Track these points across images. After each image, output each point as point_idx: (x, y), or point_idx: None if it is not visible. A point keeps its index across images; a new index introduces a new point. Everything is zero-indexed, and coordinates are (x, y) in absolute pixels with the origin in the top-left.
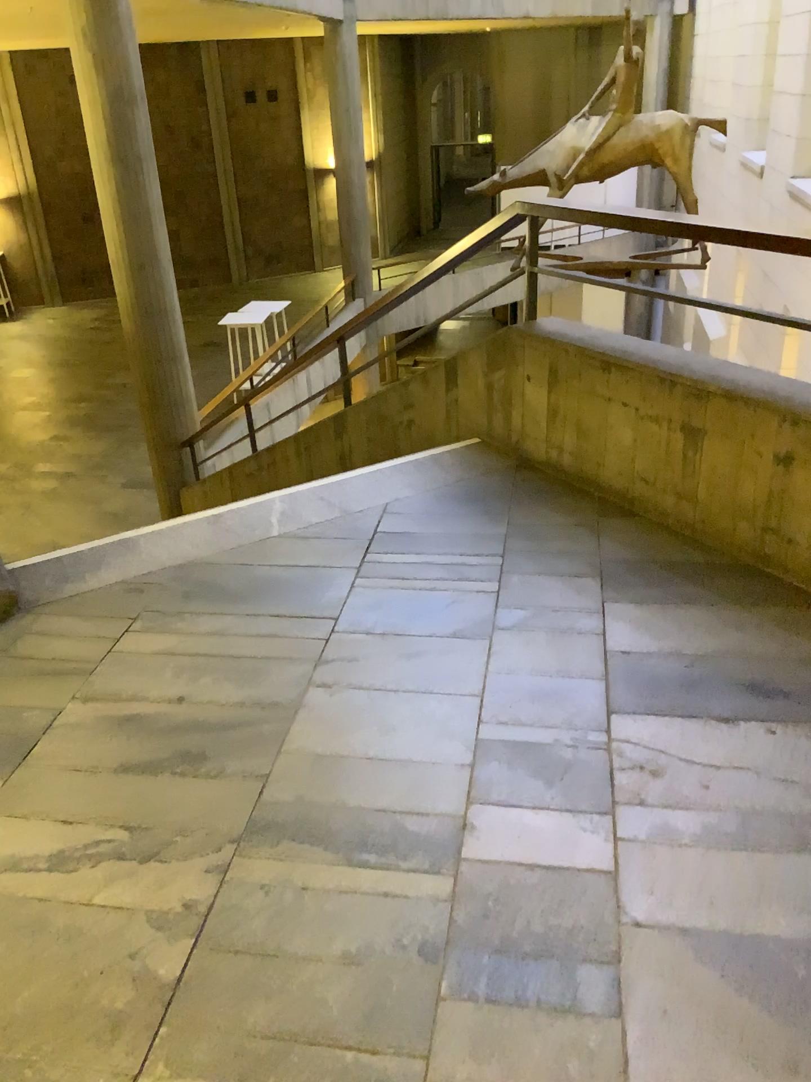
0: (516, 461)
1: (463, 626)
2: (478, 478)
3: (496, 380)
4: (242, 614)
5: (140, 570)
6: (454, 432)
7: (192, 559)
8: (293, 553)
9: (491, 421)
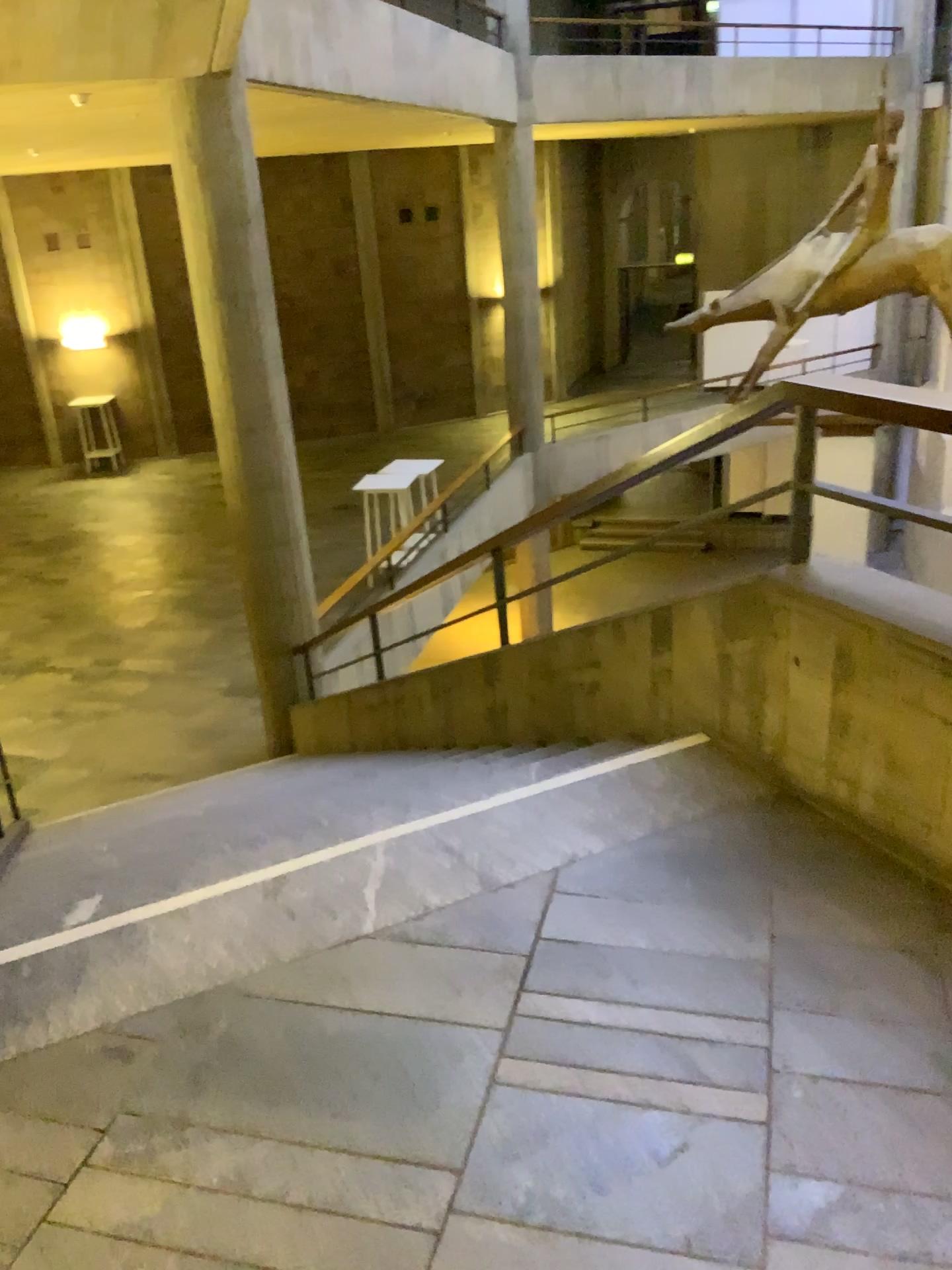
0: (772, 791)
1: (705, 1222)
2: (710, 824)
3: (738, 655)
4: (292, 1140)
5: (140, 1003)
6: (666, 719)
7: (226, 984)
8: (397, 983)
9: (729, 717)
